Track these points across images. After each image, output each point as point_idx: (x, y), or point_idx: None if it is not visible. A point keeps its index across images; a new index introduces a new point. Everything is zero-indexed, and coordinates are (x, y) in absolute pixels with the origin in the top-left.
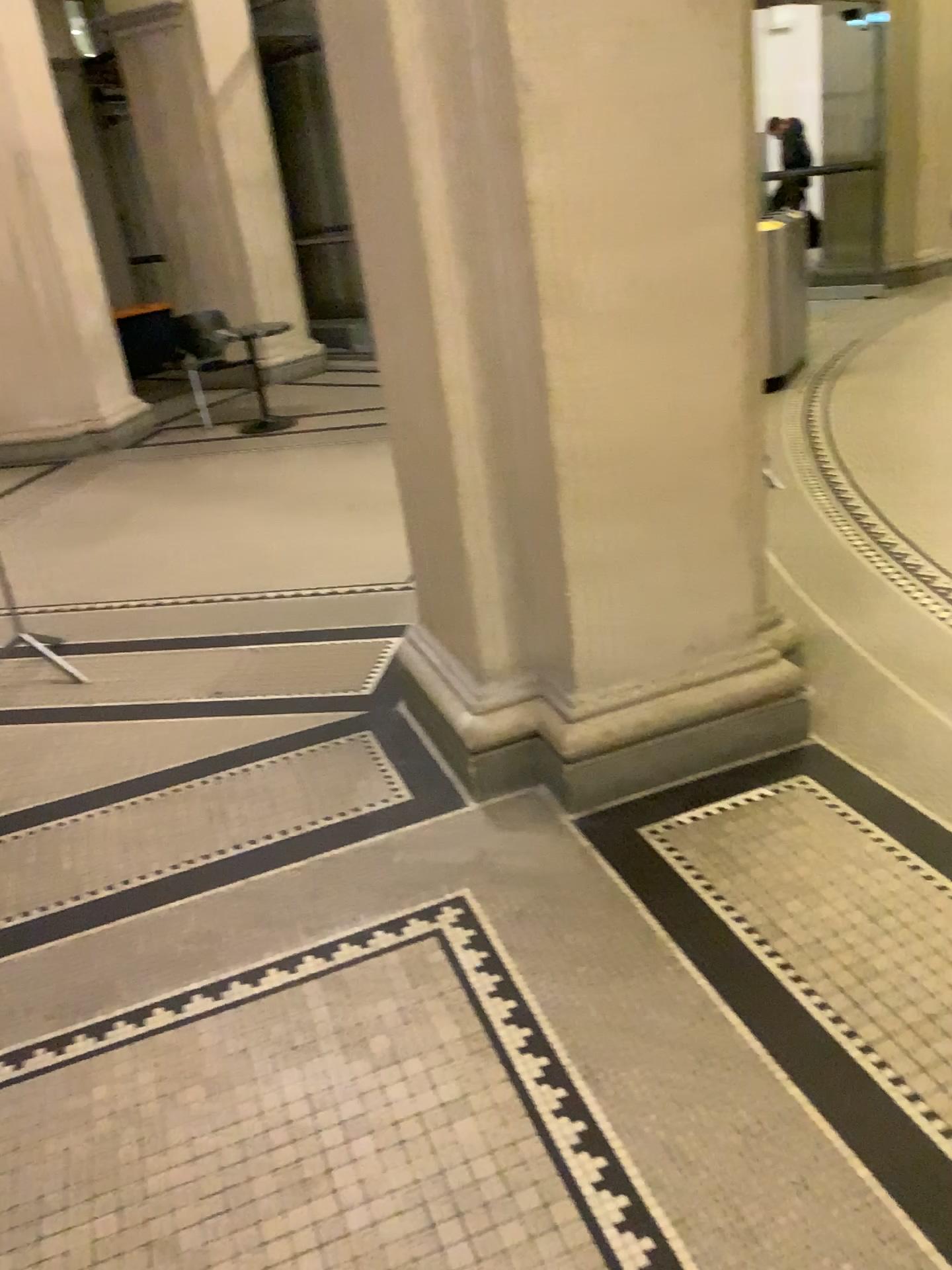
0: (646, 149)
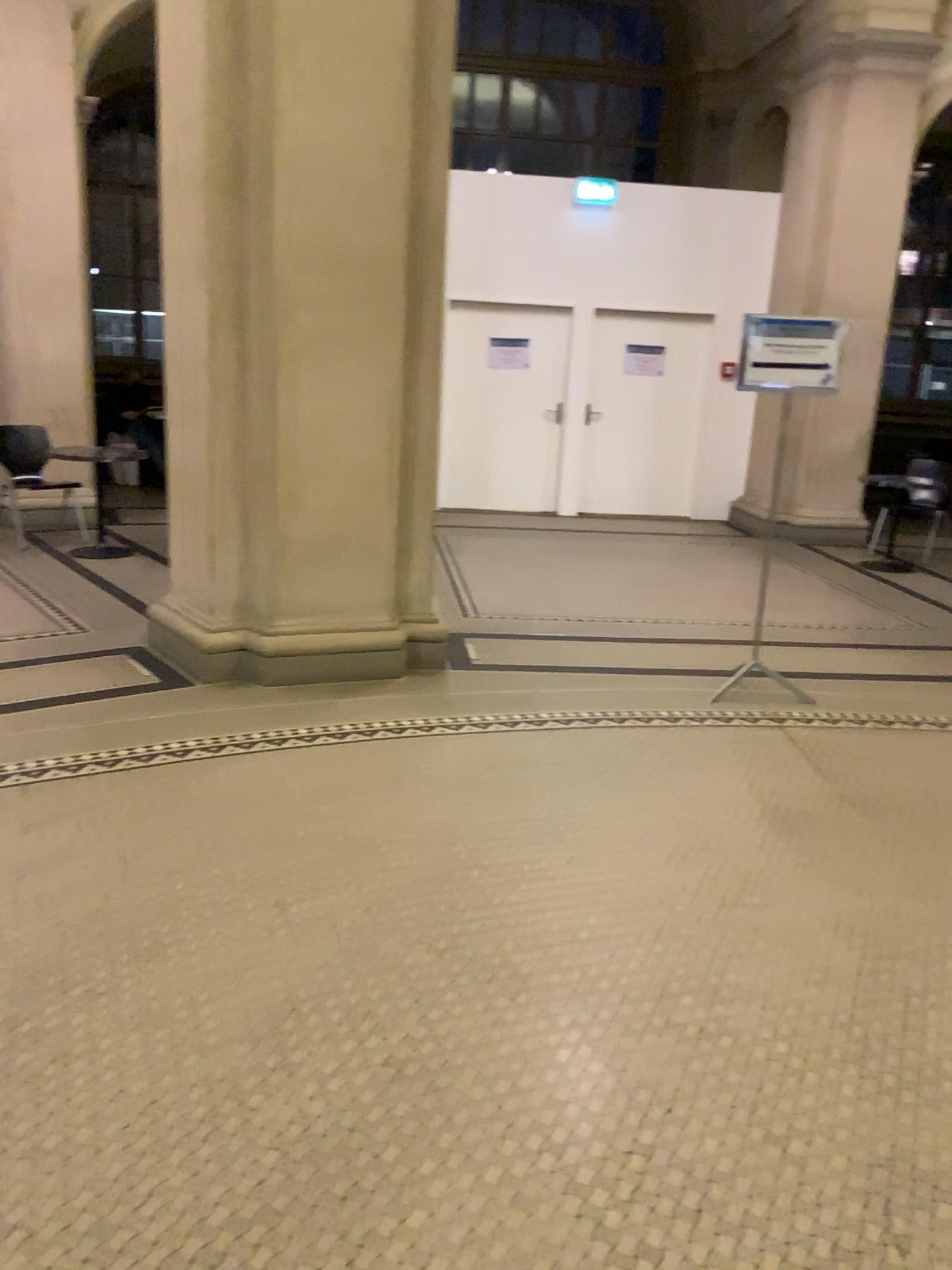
0: (183, 333)
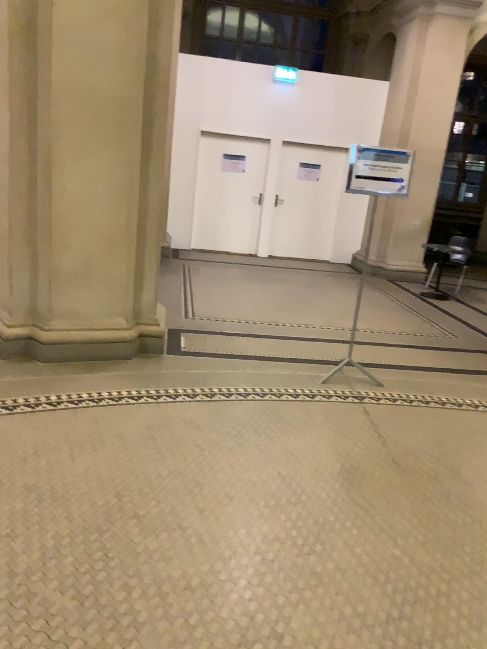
0: None
